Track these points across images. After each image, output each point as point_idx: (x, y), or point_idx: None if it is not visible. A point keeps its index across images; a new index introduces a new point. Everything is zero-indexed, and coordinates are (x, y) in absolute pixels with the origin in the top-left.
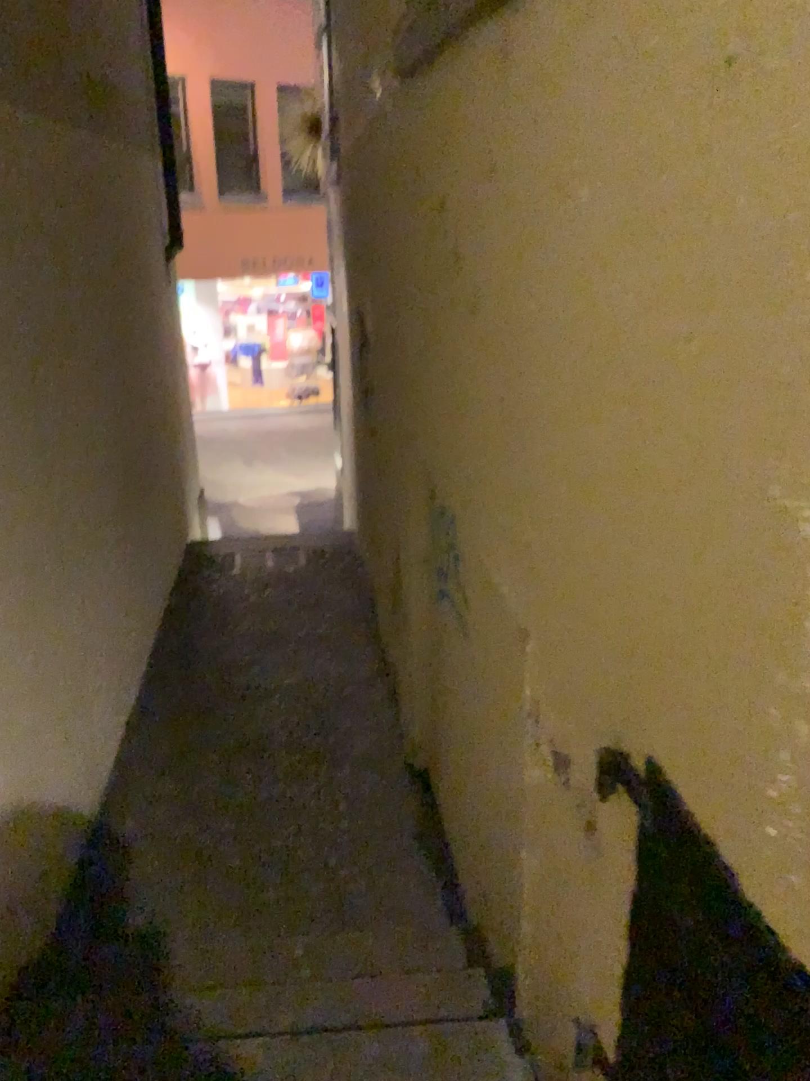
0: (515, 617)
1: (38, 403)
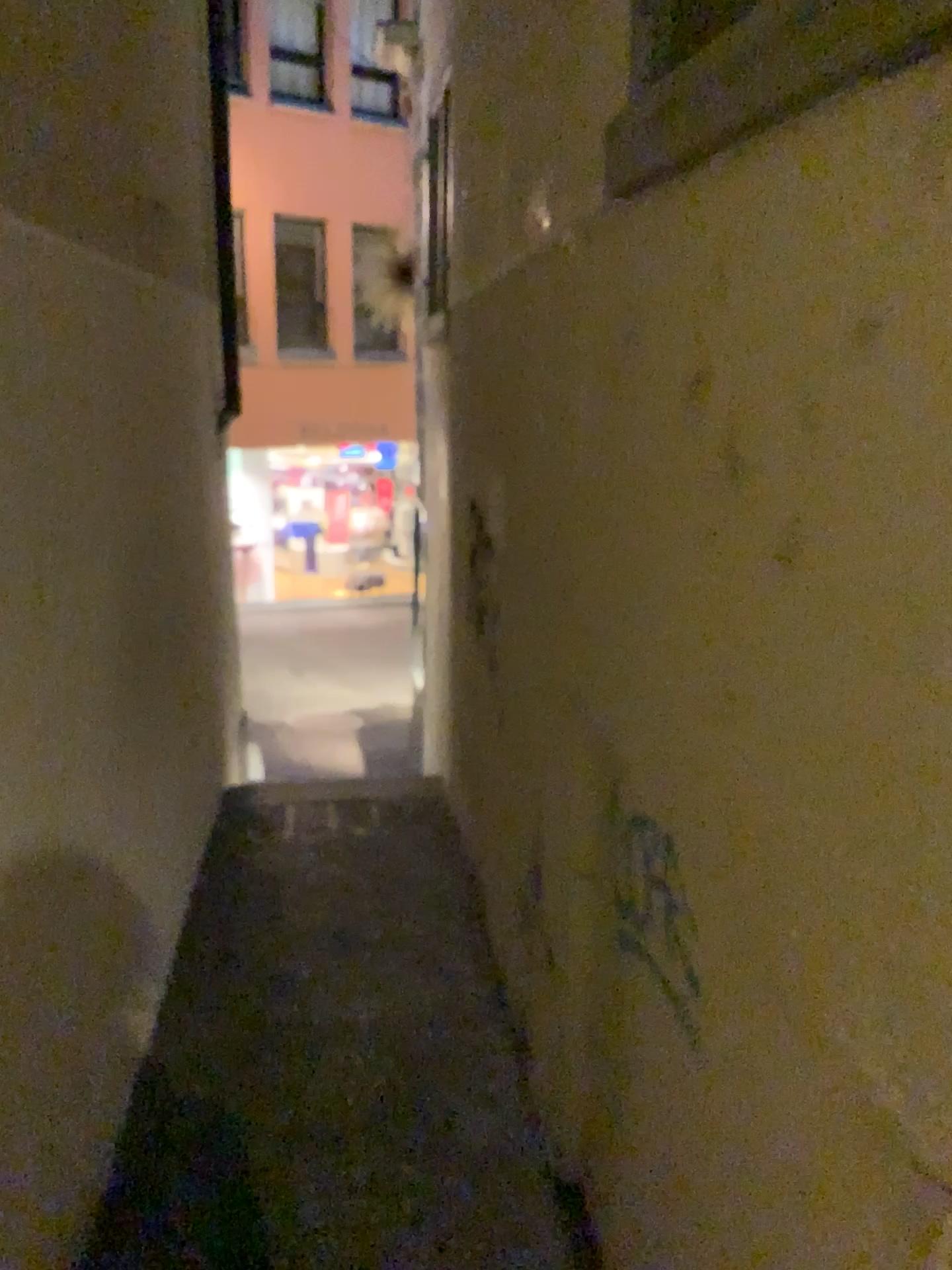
0: (885, 1120)
1: (45, 637)
